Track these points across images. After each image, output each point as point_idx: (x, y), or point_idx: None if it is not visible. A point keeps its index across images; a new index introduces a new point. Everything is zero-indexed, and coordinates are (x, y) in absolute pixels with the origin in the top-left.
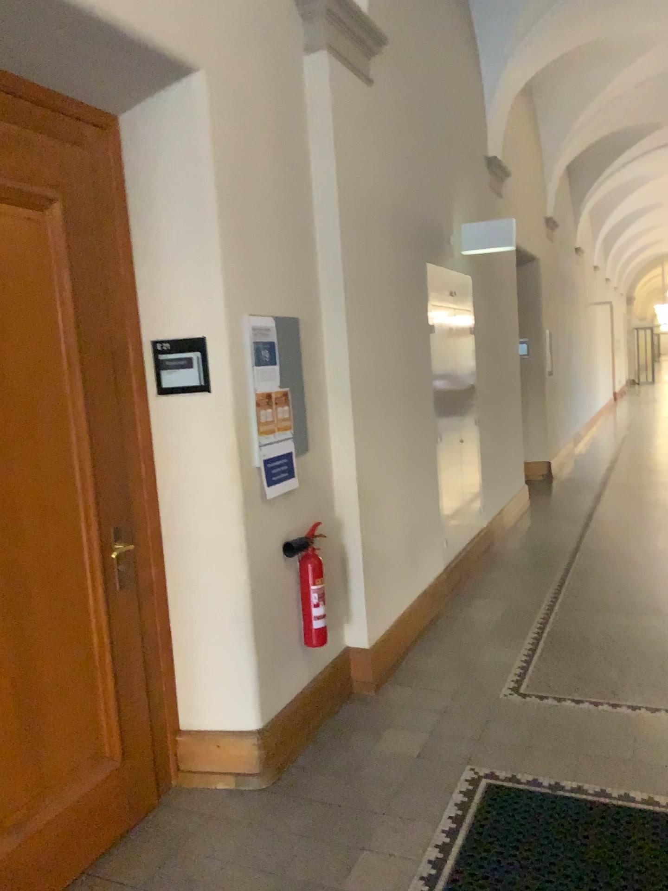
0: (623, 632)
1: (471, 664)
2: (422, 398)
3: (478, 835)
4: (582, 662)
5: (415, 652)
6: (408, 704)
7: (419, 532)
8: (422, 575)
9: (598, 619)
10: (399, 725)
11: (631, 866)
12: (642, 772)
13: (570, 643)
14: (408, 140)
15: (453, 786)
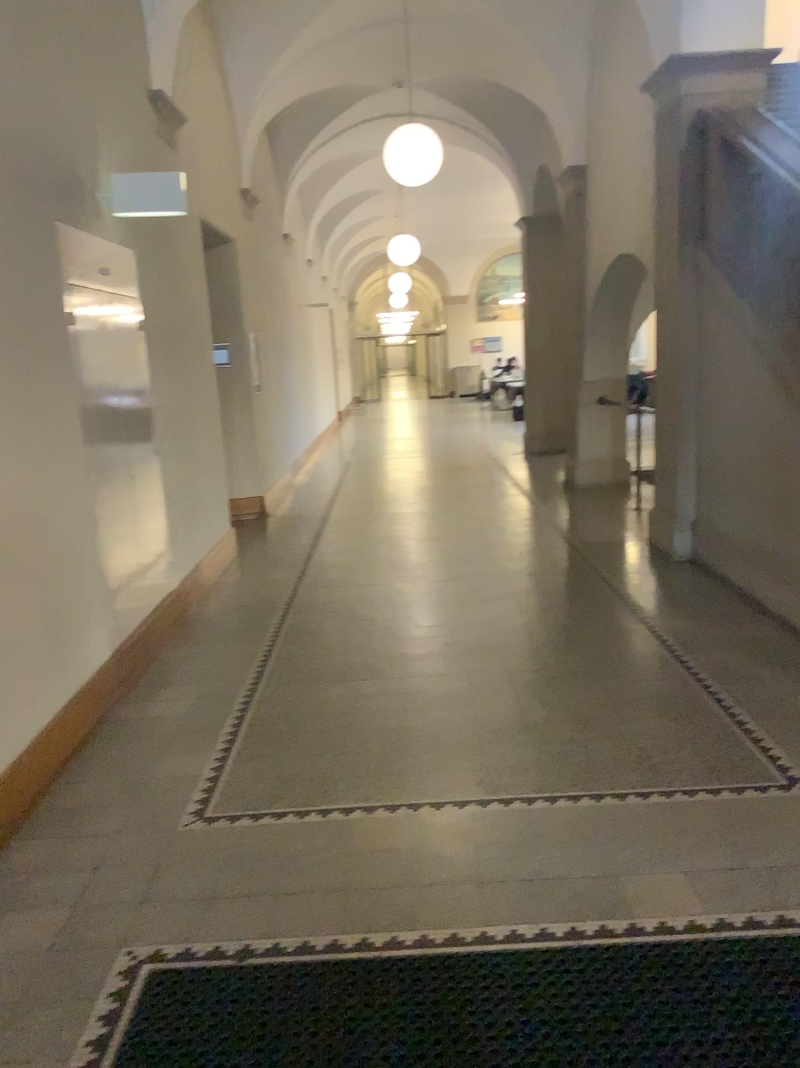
0: (339, 710)
1: (142, 786)
2: (61, 419)
3: (127, 1067)
4: (287, 760)
5: (63, 780)
6: (44, 867)
7: (66, 610)
8: (74, 669)
9: (310, 696)
10: (25, 906)
11: (338, 1053)
12: (356, 904)
13: (274, 735)
14: (13, 32)
15: (98, 990)
